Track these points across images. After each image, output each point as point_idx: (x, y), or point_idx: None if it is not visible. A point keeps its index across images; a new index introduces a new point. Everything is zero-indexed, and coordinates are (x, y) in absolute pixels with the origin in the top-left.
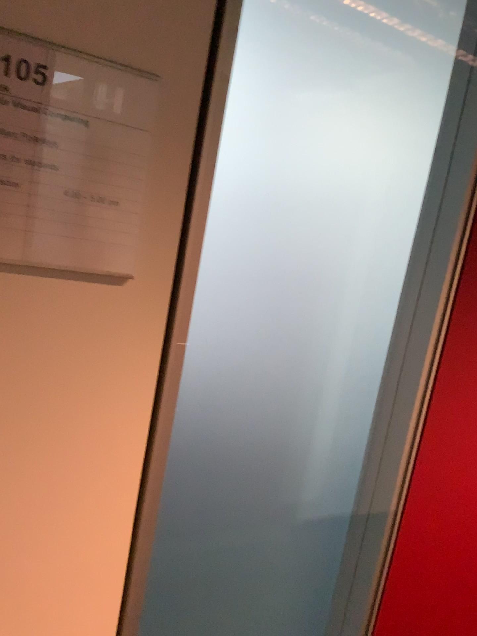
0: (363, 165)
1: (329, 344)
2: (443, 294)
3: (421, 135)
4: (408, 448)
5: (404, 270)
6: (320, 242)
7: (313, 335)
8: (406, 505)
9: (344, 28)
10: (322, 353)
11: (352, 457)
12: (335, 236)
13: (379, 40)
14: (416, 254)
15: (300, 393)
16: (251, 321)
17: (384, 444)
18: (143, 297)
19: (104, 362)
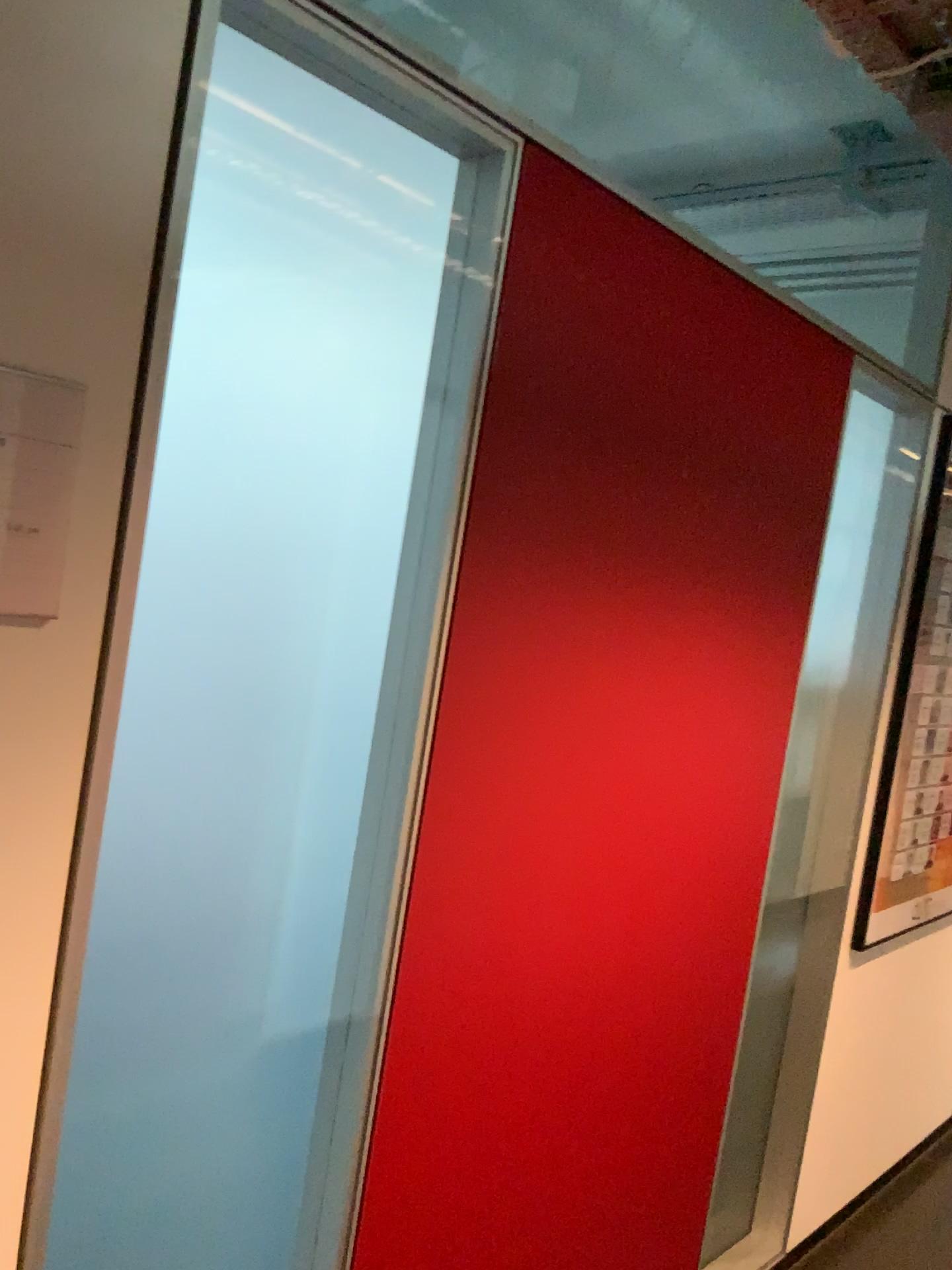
0: (327, 459)
1: (298, 692)
2: (435, 618)
3: (399, 420)
4: (407, 820)
5: (390, 591)
6: (279, 558)
7: (276, 681)
8: (410, 896)
9: (294, 297)
10: (289, 704)
11: (338, 845)
12: (297, 550)
13: (337, 309)
14: (402, 569)
15: (263, 759)
16: (193, 664)
17: (378, 819)
18: (65, 636)
19: (18, 718)
